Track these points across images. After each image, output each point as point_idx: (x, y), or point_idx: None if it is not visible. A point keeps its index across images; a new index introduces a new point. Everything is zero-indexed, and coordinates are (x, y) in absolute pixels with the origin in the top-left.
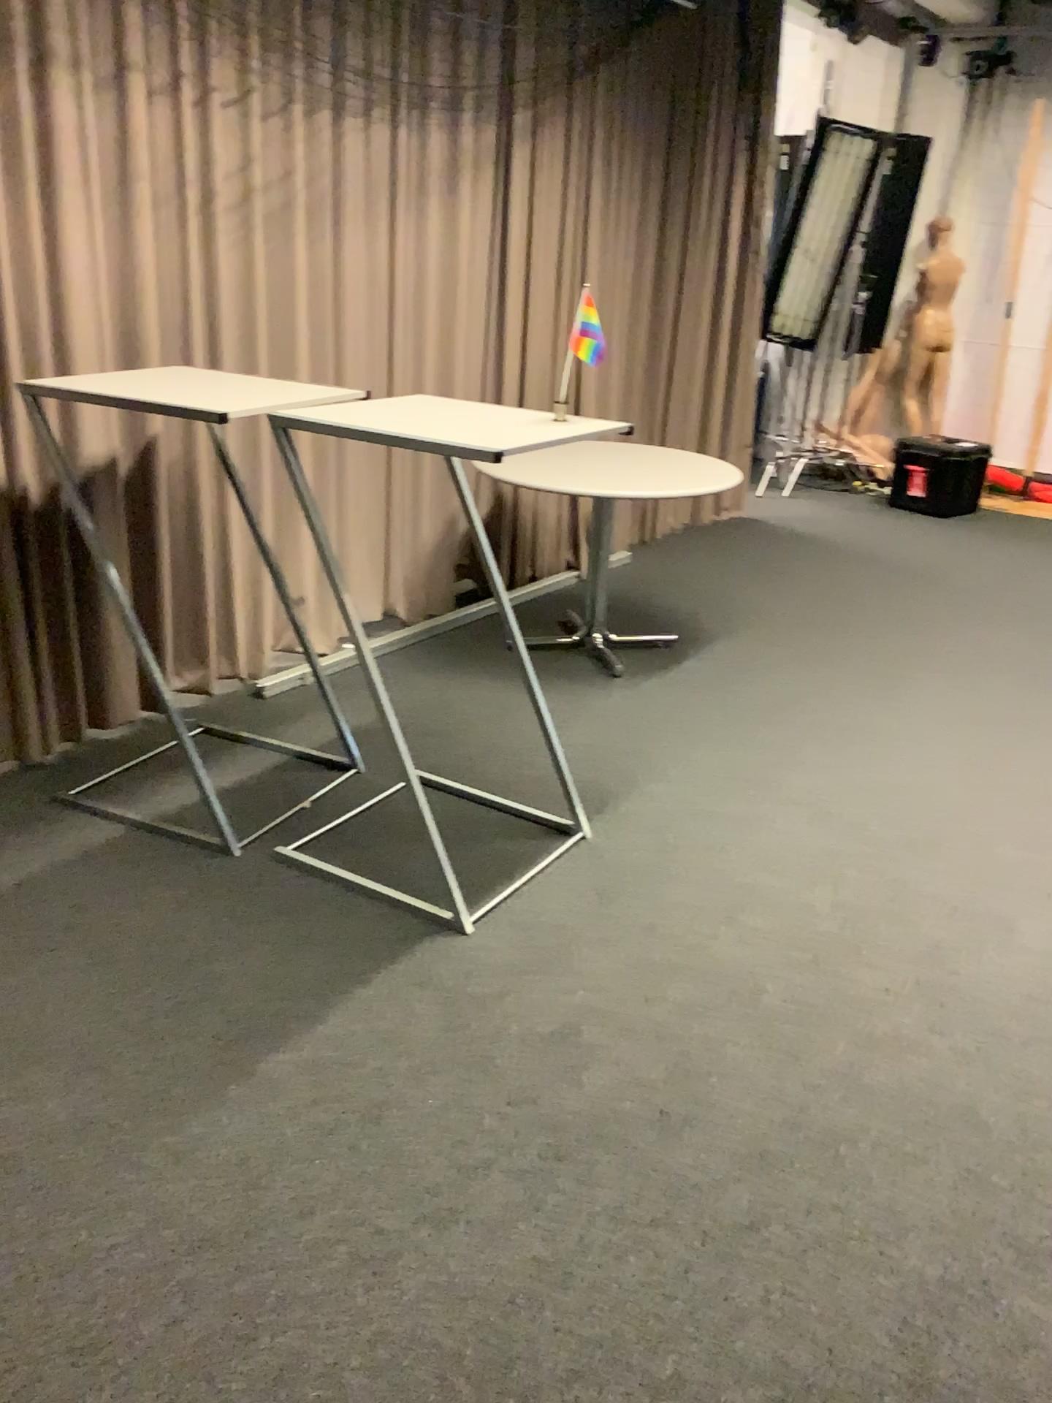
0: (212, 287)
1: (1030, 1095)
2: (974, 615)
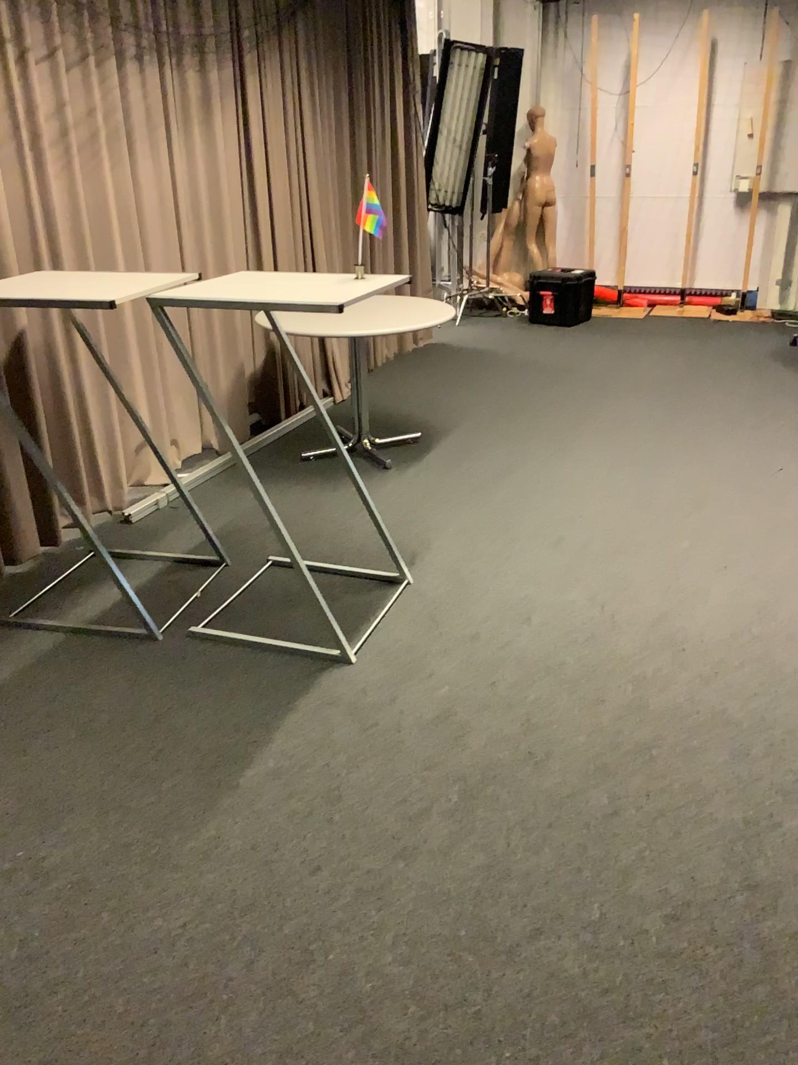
0: (53, 205)
1: (761, 692)
2: (617, 389)
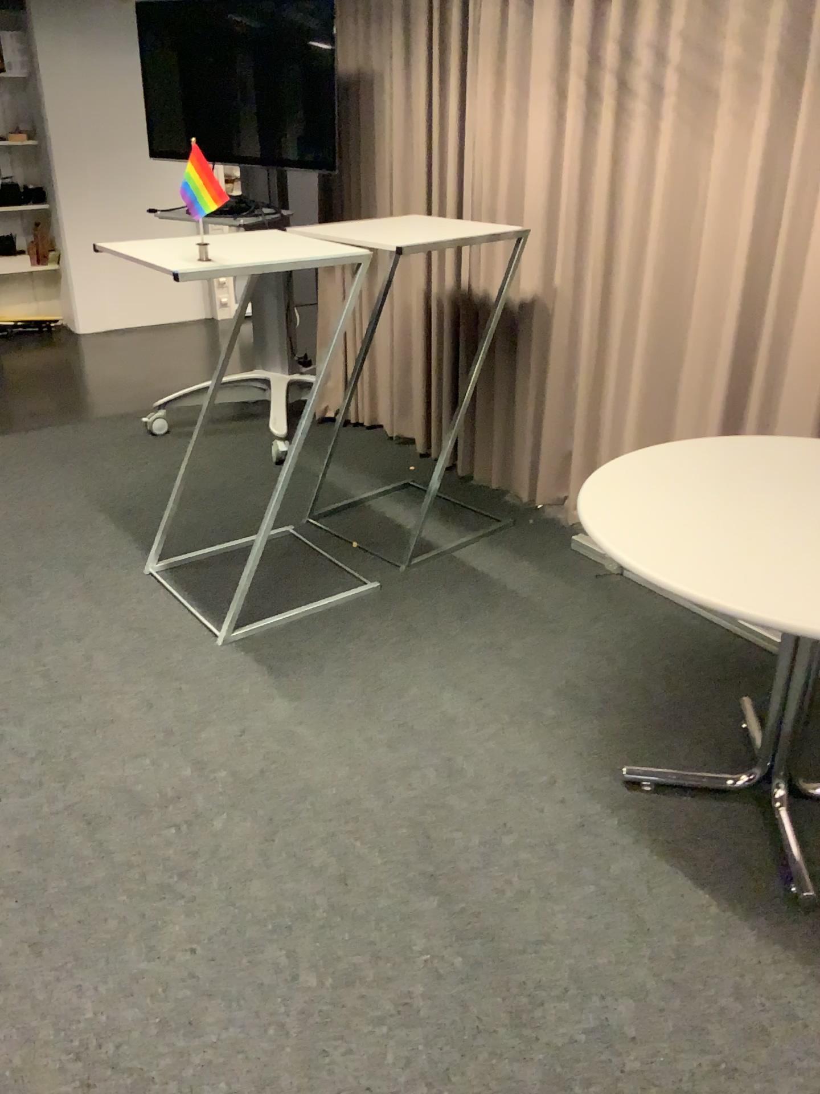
0: (623, 172)
1: None
2: None
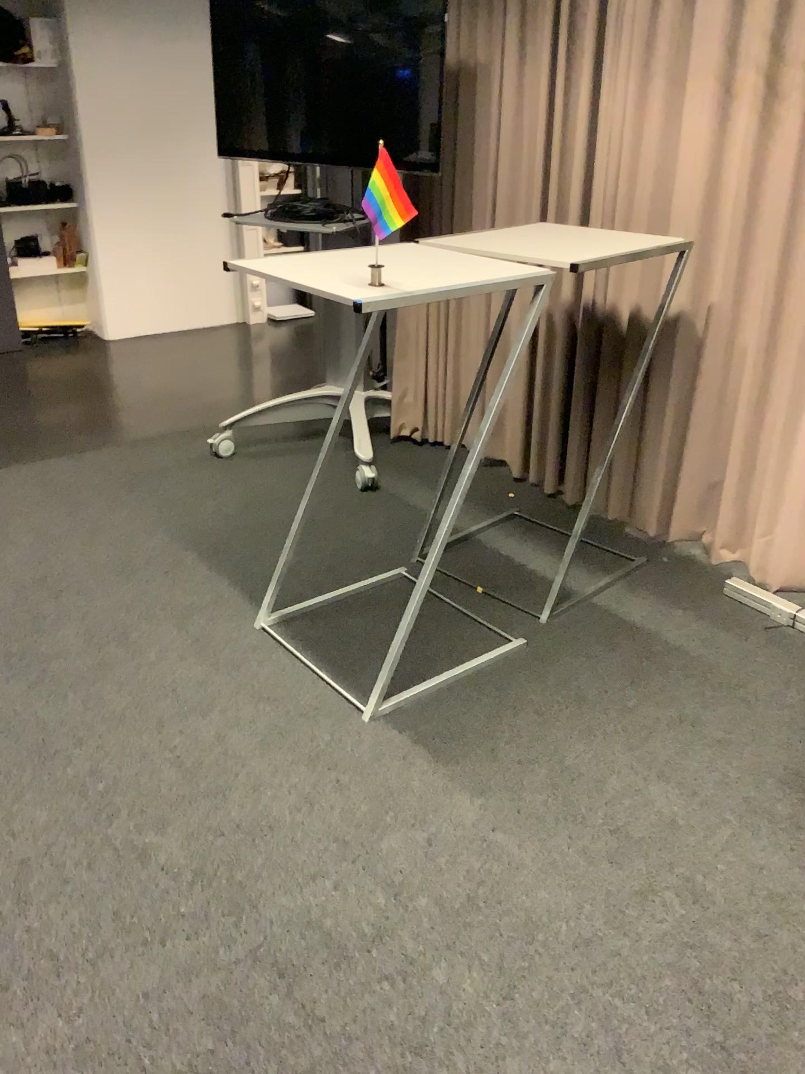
0: None
1: None
2: None
